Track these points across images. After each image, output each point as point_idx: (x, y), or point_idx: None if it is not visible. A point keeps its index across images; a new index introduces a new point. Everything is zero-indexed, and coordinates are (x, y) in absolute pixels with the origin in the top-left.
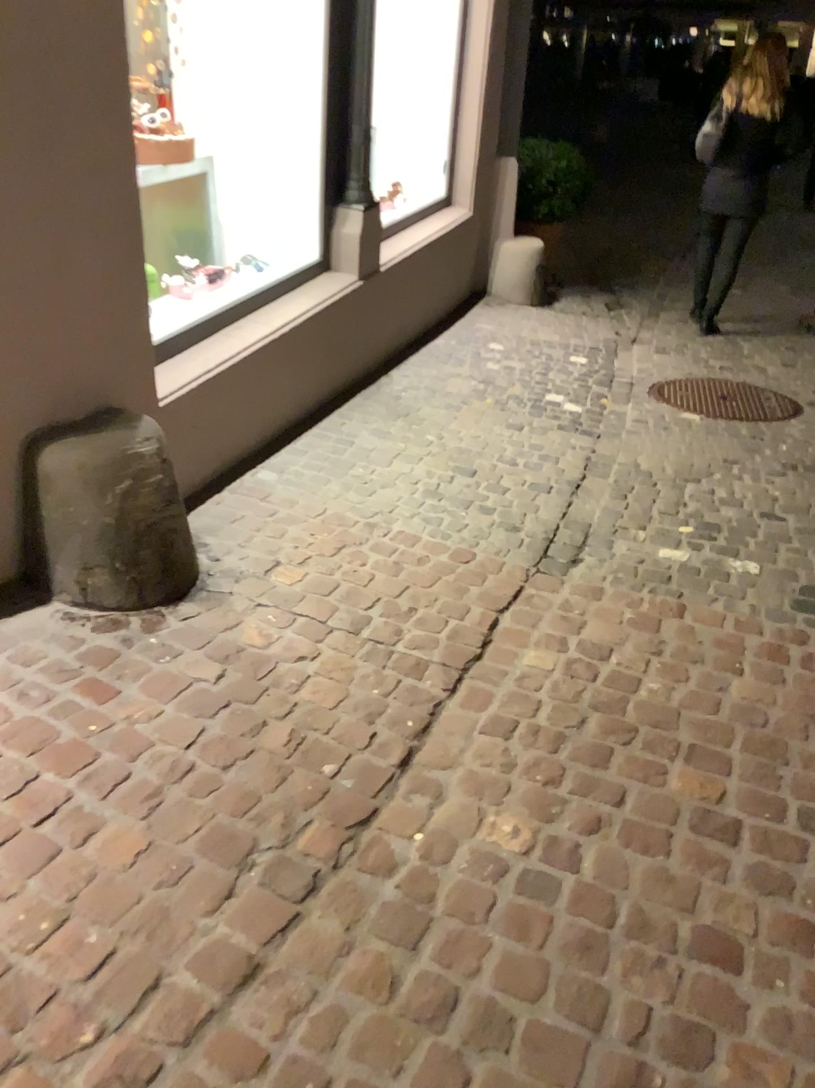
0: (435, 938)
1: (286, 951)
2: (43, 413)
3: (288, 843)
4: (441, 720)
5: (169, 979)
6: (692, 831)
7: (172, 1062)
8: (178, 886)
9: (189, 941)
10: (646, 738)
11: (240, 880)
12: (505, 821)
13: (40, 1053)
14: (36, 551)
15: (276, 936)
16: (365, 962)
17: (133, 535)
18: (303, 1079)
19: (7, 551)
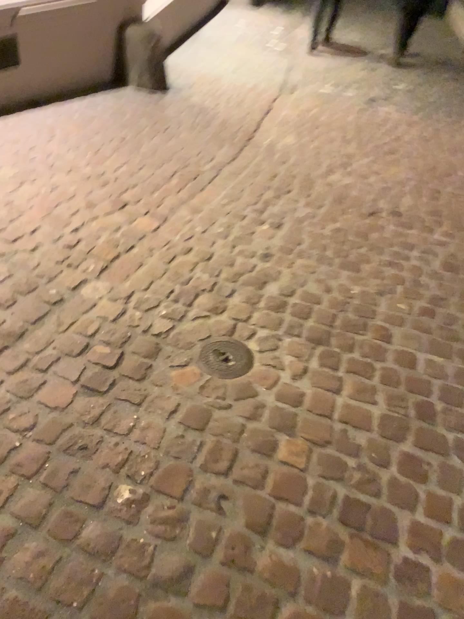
0: (278, 153)
1: (242, 153)
2: (123, 16)
3: (233, 139)
4: (263, 122)
5: (217, 155)
6: (338, 140)
7: (226, 164)
8: (209, 143)
9: (218, 150)
10: (324, 127)
11: (224, 143)
12: (289, 138)
13: (195, 162)
14: (119, 70)
15: (239, 151)
16: (263, 155)
17: (155, 64)
18: (257, 167)
19: (112, 68)
